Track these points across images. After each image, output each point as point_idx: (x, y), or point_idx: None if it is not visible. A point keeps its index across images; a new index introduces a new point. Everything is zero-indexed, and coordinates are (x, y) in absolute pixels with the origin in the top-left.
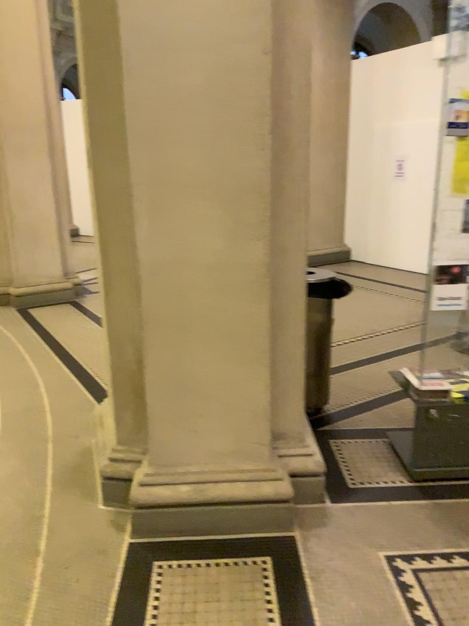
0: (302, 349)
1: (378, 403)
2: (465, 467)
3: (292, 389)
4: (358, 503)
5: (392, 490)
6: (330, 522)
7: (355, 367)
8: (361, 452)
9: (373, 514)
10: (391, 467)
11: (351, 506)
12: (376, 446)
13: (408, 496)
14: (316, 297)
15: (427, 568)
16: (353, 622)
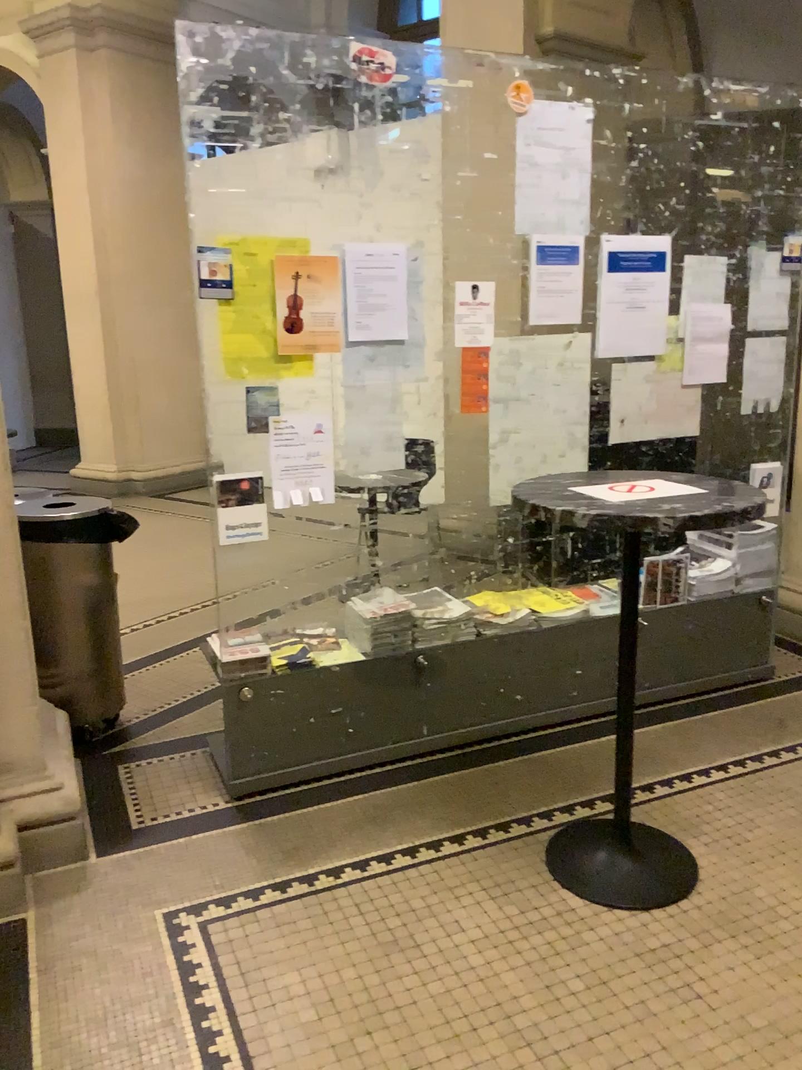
0: (25, 626)
1: (207, 699)
2: (307, 767)
3: (12, 691)
4: (141, 851)
5: (196, 822)
6: (87, 888)
7: (186, 649)
8: (164, 775)
9: (158, 862)
10: (204, 788)
11: (128, 857)
12: (189, 763)
13: (218, 824)
14: (77, 544)
15: (220, 917)
16: (88, 1019)
